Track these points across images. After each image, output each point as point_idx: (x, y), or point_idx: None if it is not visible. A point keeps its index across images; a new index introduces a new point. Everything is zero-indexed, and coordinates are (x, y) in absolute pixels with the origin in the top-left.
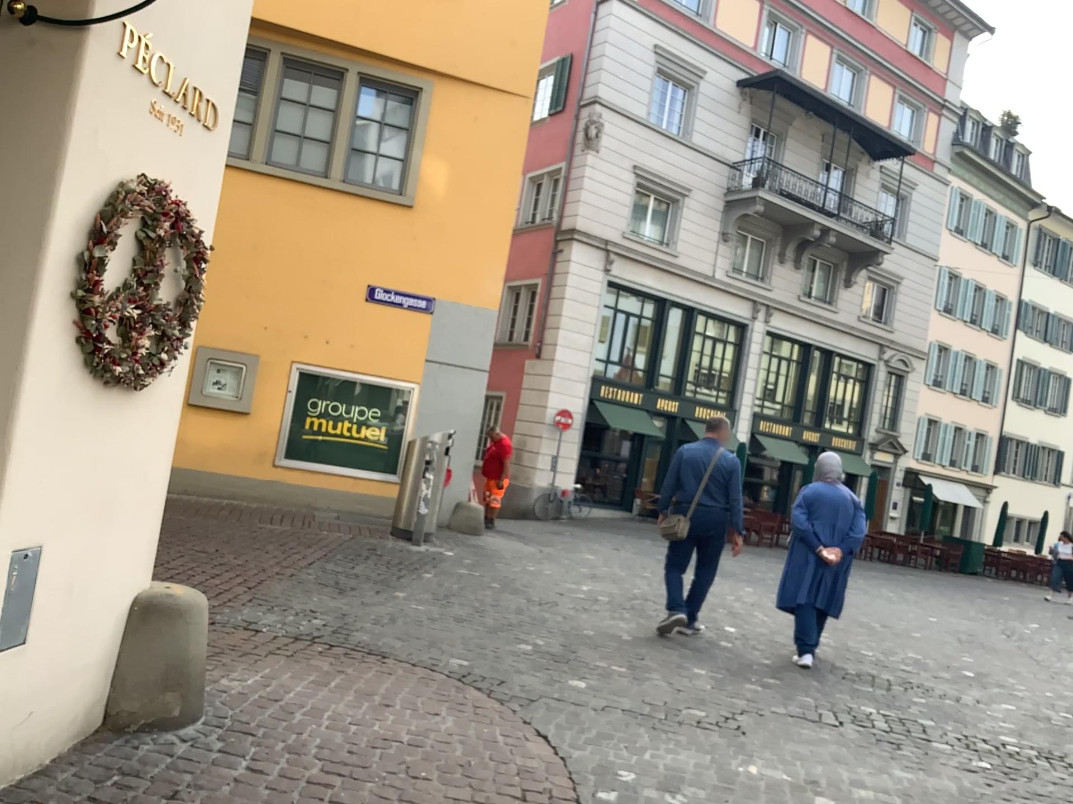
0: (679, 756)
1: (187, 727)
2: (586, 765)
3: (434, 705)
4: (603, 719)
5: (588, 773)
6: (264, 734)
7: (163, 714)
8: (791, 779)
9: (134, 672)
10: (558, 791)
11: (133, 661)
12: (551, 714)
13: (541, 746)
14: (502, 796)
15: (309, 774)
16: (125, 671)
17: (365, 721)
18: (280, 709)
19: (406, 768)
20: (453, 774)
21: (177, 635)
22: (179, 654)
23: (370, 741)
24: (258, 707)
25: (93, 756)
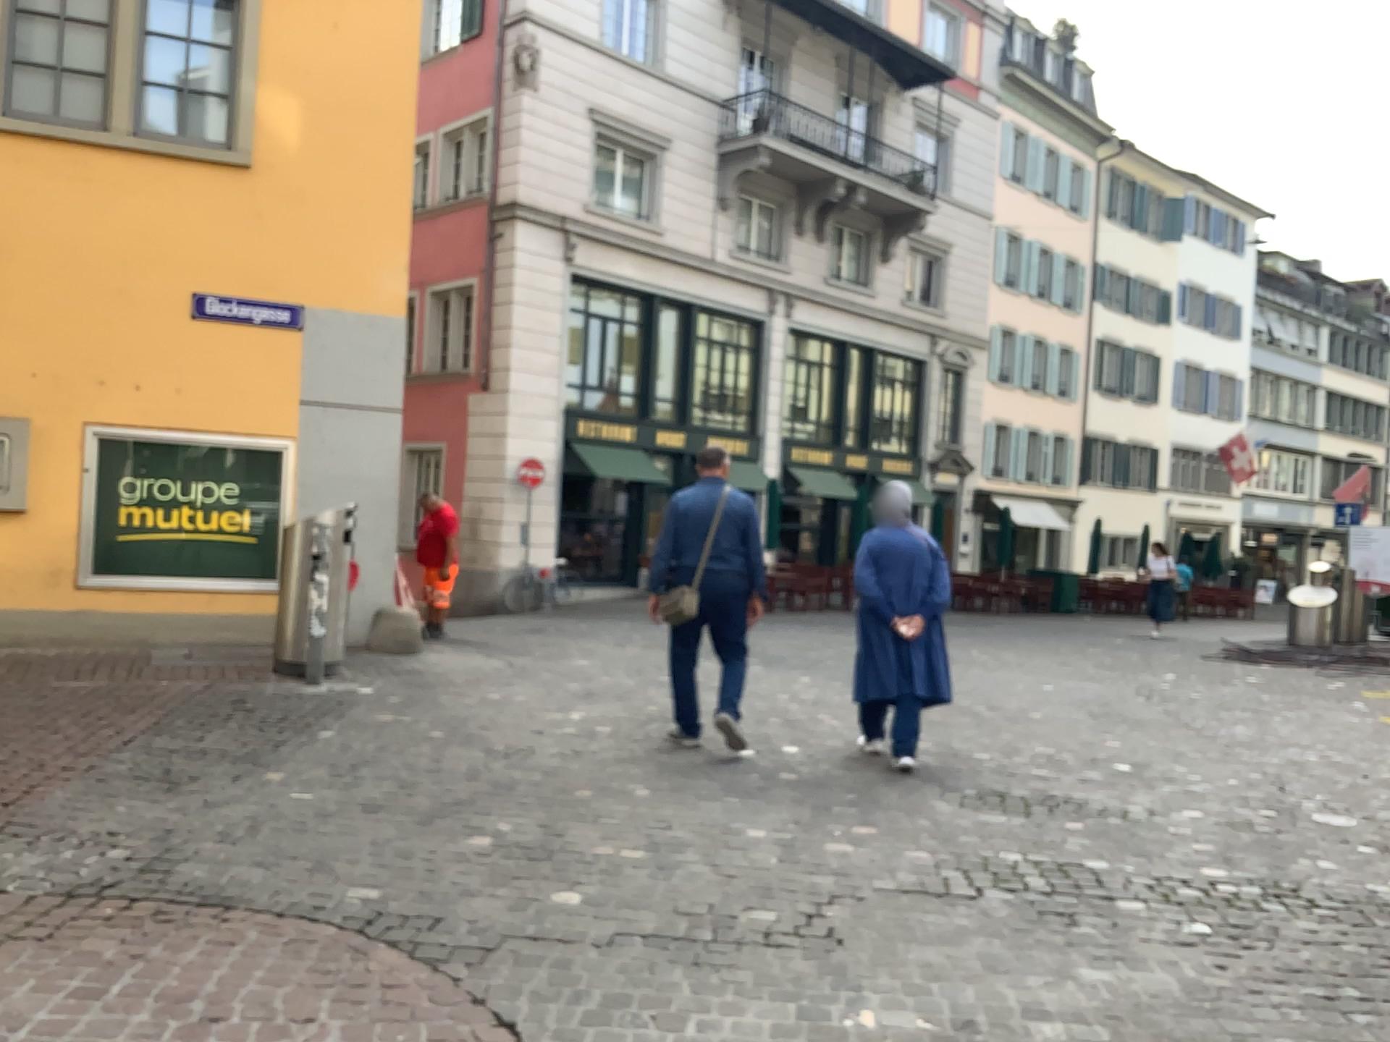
0: (746, 1020)
1: None
2: None
3: (307, 1000)
4: (612, 965)
5: None
6: None
7: None
8: (935, 1034)
9: None
10: None
11: None
12: (521, 973)
13: None
14: None
15: None
16: None
17: None
18: None
19: None
20: None
21: None
22: None
23: None
24: None
25: None
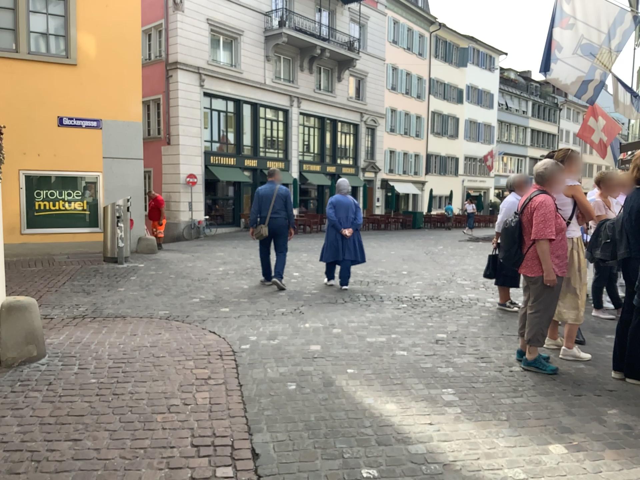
0: (275, 327)
1: (41, 359)
2: (234, 339)
3: (157, 330)
4: (239, 320)
5: (235, 341)
6: (80, 355)
7: (28, 355)
8: (322, 325)
9: (10, 339)
10: (223, 350)
11: (8, 334)
12: (214, 323)
13: (212, 336)
14: (199, 356)
15: (108, 365)
16: (5, 339)
17: (126, 342)
18: (83, 345)
19: (153, 355)
20: (175, 353)
21: (27, 318)
22: (30, 327)
23: (132, 349)
24: (71, 346)
25: (2, 378)
